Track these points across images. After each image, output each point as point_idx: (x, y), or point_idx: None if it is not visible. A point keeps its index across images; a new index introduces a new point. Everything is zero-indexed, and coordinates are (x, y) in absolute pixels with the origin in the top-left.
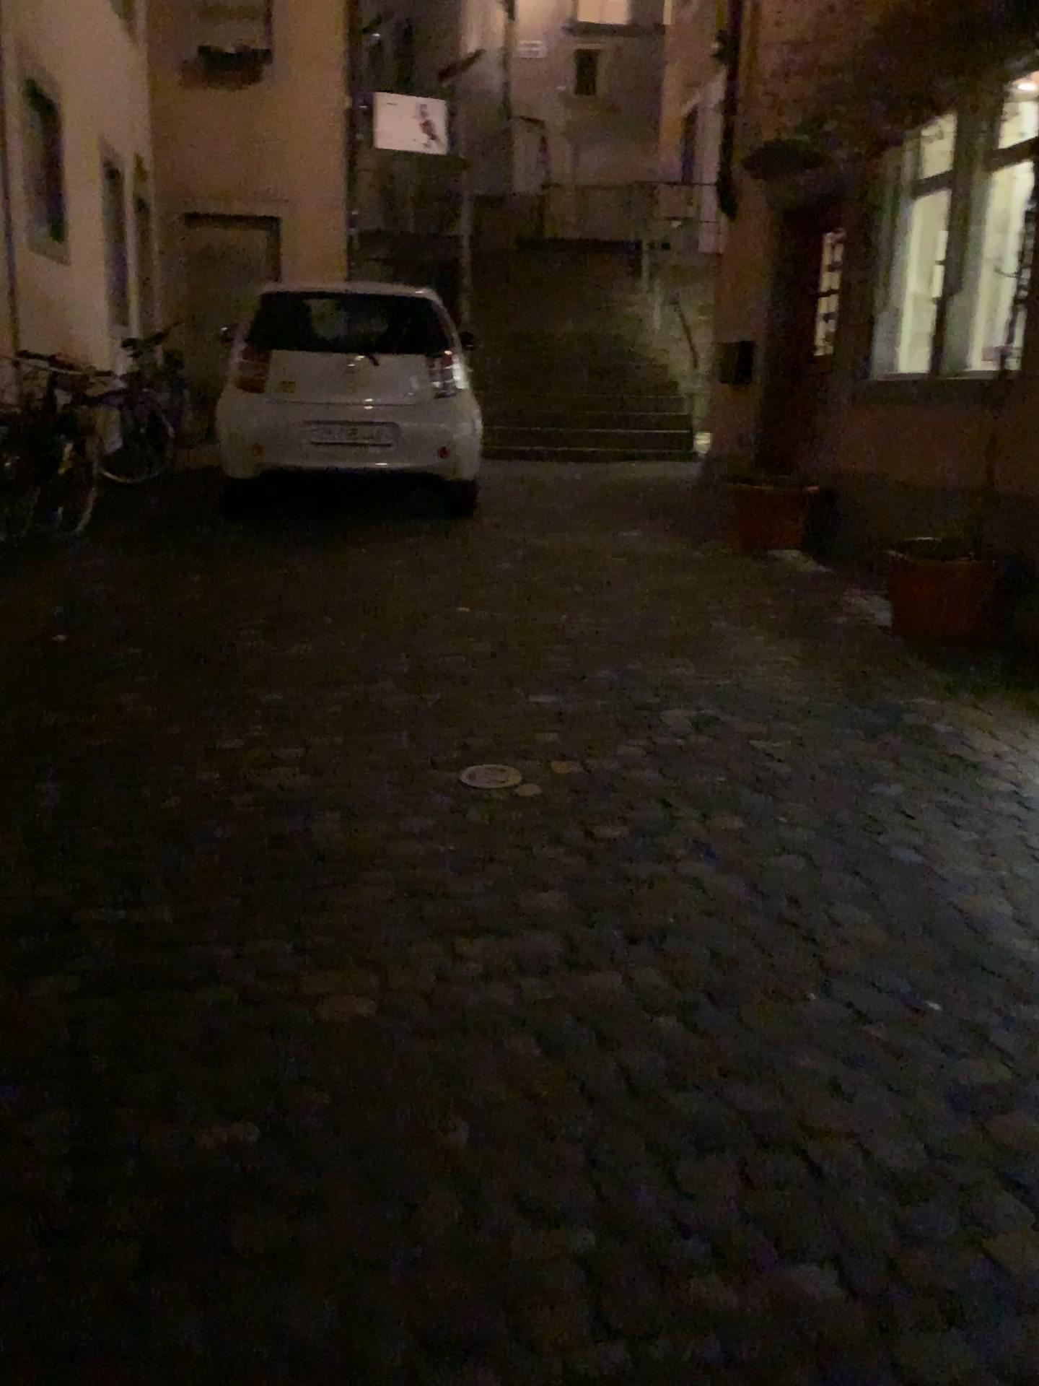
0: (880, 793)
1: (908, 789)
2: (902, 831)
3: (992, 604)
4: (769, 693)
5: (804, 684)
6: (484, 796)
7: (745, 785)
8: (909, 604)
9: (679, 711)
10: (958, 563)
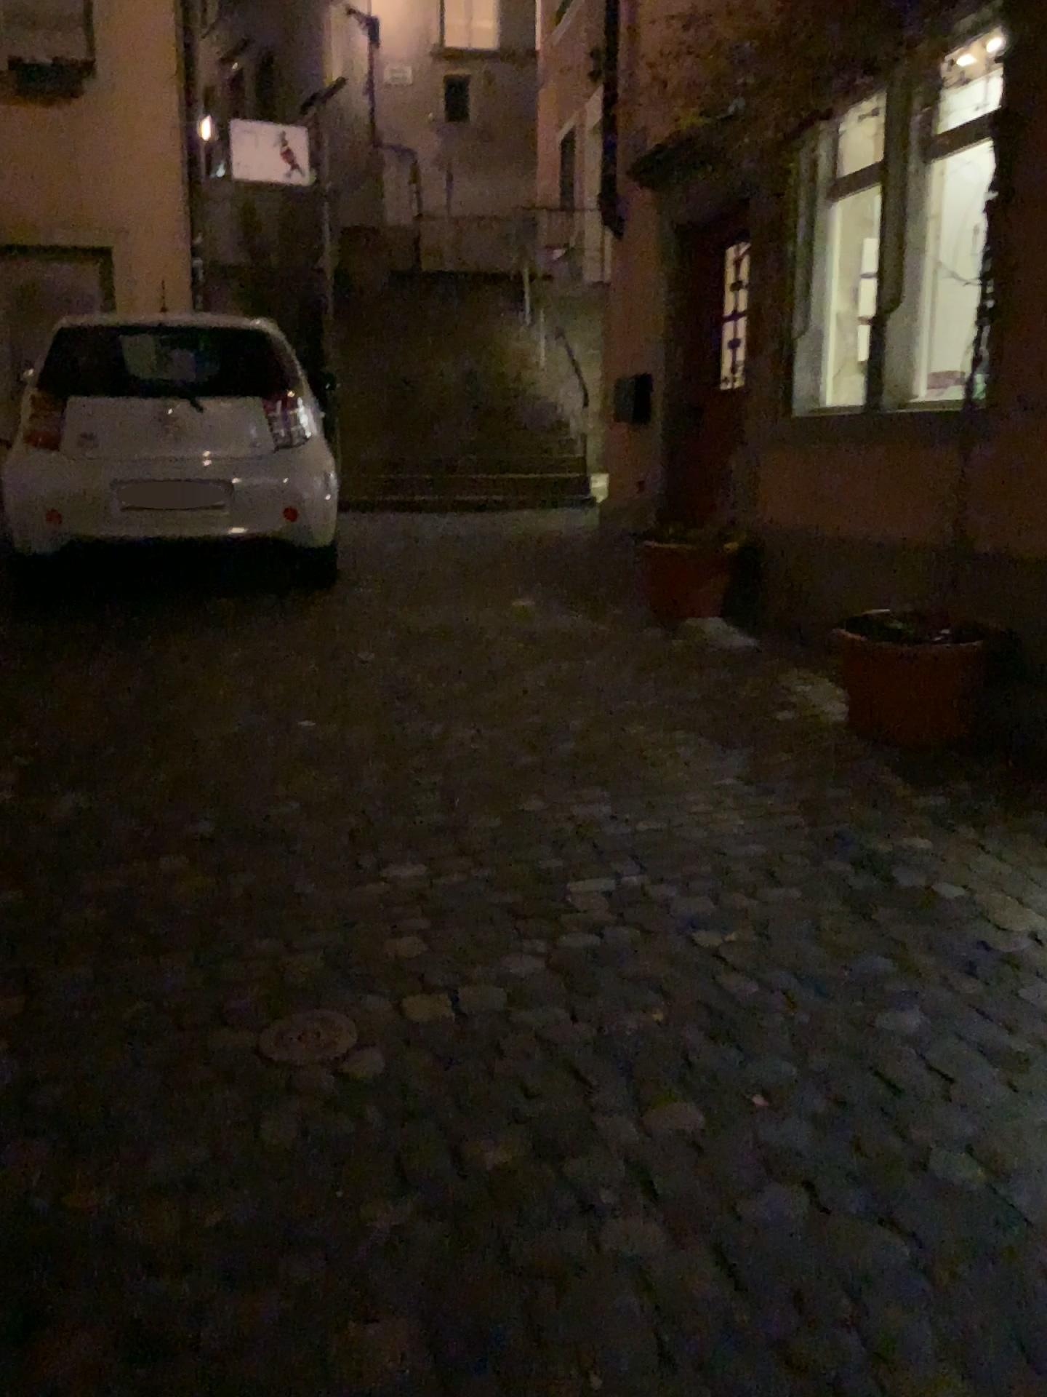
0: (892, 1030)
1: (929, 1015)
2: (941, 1110)
3: (976, 694)
4: (709, 845)
5: (754, 825)
6: (291, 1082)
7: (694, 1028)
8: (872, 696)
9: (588, 884)
10: (931, 643)
